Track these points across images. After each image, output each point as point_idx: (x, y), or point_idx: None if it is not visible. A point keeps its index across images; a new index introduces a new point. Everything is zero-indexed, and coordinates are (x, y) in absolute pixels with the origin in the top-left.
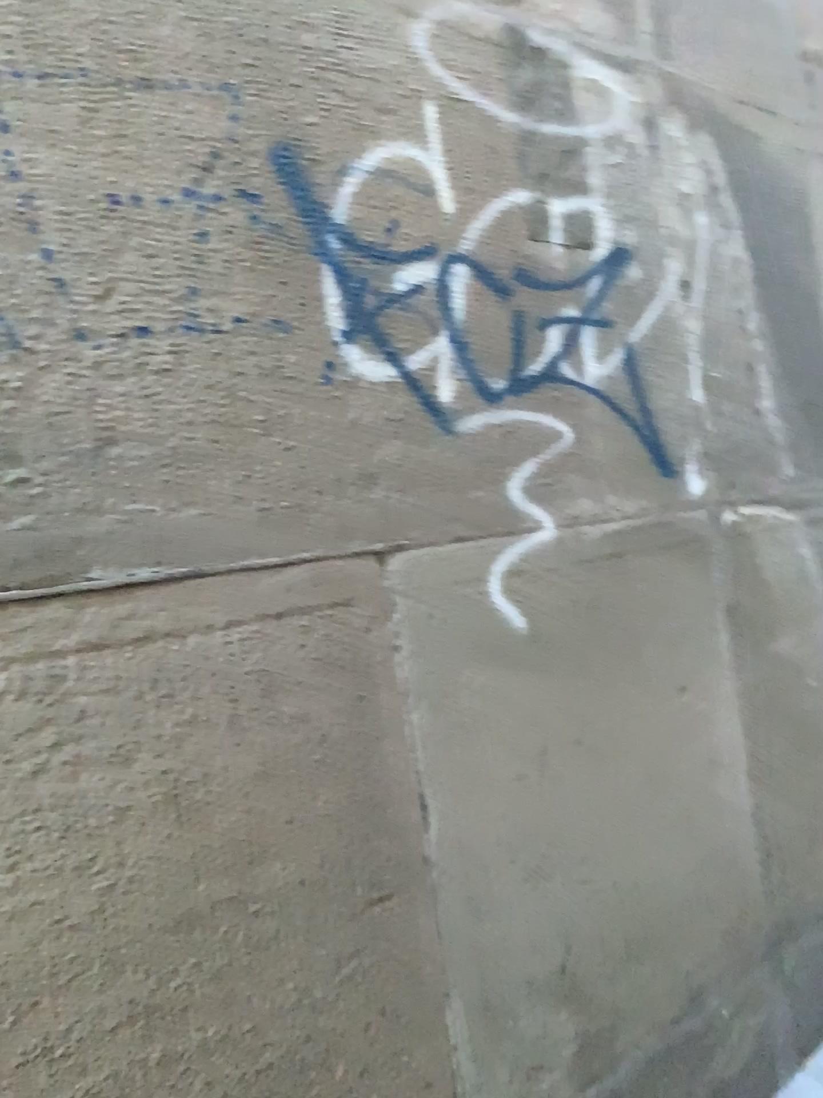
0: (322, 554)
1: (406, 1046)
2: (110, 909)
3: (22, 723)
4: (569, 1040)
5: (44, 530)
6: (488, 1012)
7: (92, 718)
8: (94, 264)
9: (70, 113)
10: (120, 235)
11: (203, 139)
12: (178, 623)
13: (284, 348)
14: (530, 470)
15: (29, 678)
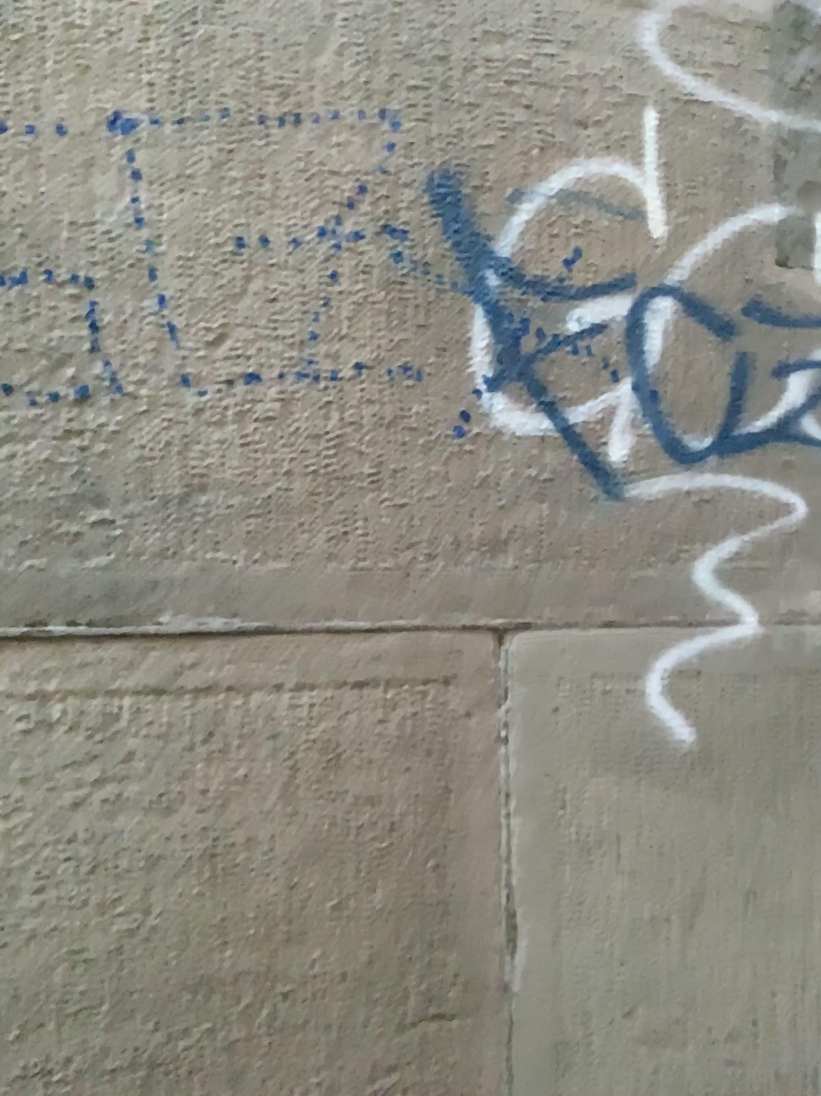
0: (425, 625)
1: None
2: (127, 952)
3: (68, 755)
4: None
5: (116, 571)
6: None
7: (137, 762)
8: (205, 308)
9: (203, 157)
10: (237, 279)
11: (348, 173)
12: (243, 680)
13: (411, 397)
14: (728, 550)
15: (82, 713)
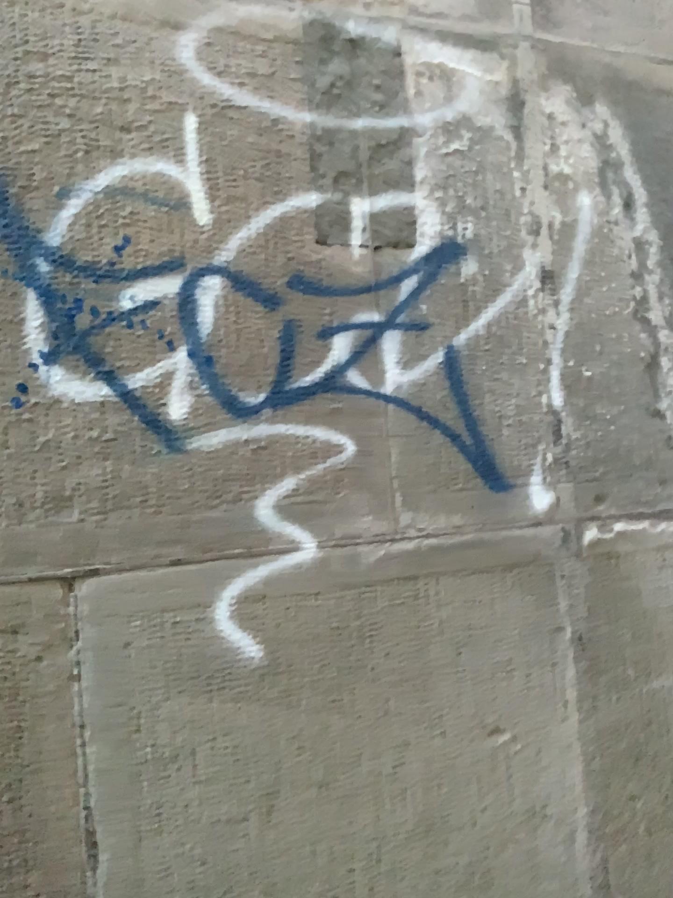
0: None
1: None
2: None
3: None
4: None
5: None
6: None
7: None
8: None
9: None
10: None
11: None
12: None
13: None
14: (285, 489)
15: None
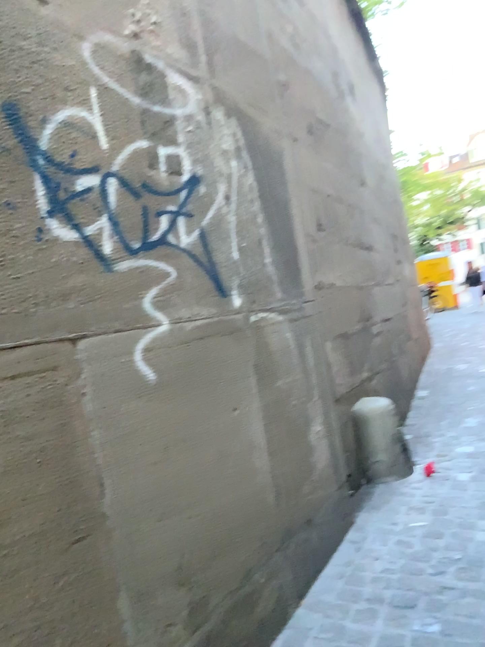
0: (39, 340)
1: (95, 624)
2: None
3: None
4: (184, 608)
5: None
6: (141, 598)
7: None
8: None
9: None
10: None
11: None
12: None
13: (13, 220)
14: (153, 293)
15: None
